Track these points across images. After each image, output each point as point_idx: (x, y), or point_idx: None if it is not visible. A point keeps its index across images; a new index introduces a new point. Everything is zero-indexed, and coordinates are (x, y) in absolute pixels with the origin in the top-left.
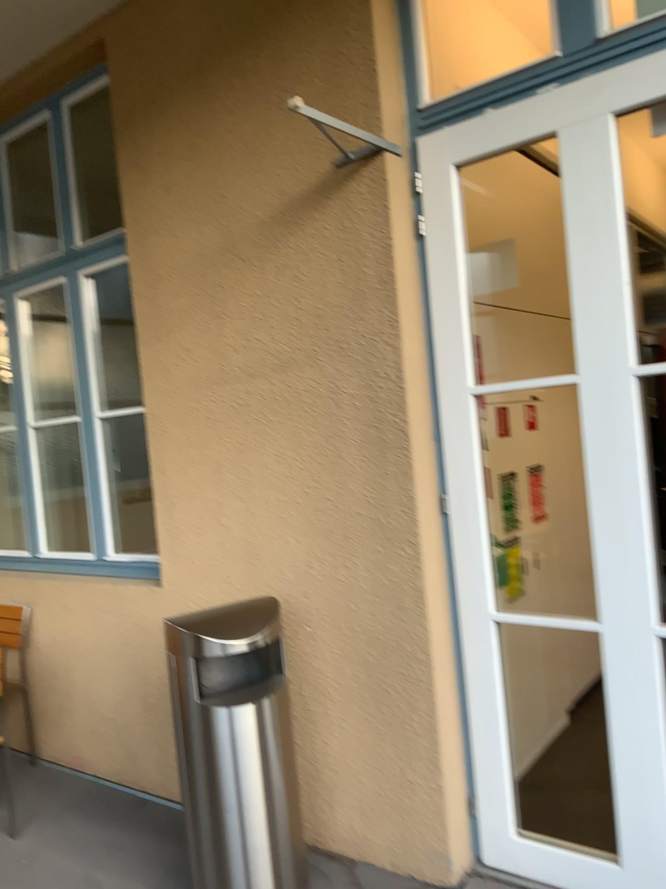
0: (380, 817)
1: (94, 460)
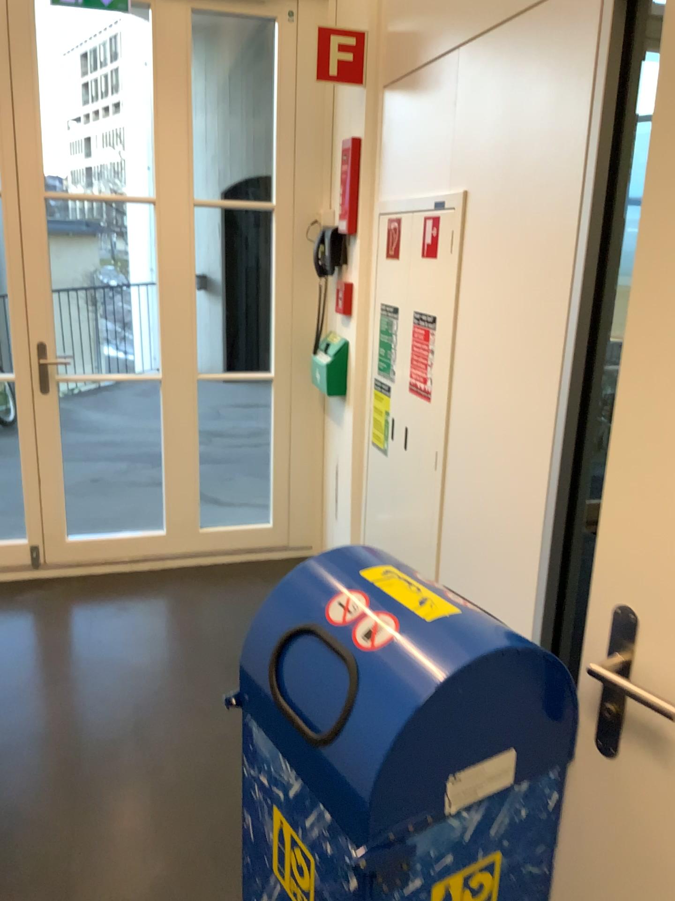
0: None
1: None
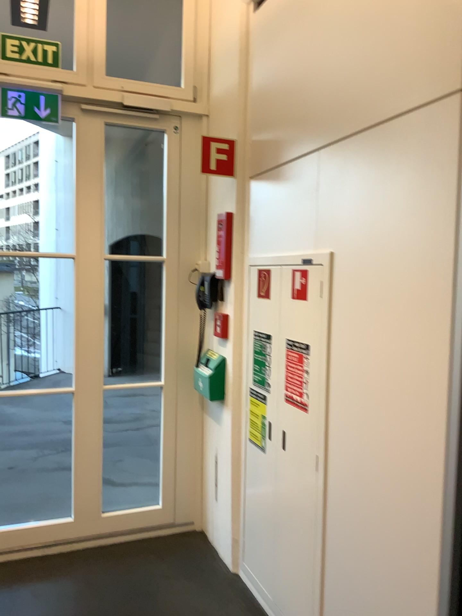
0: None
1: None
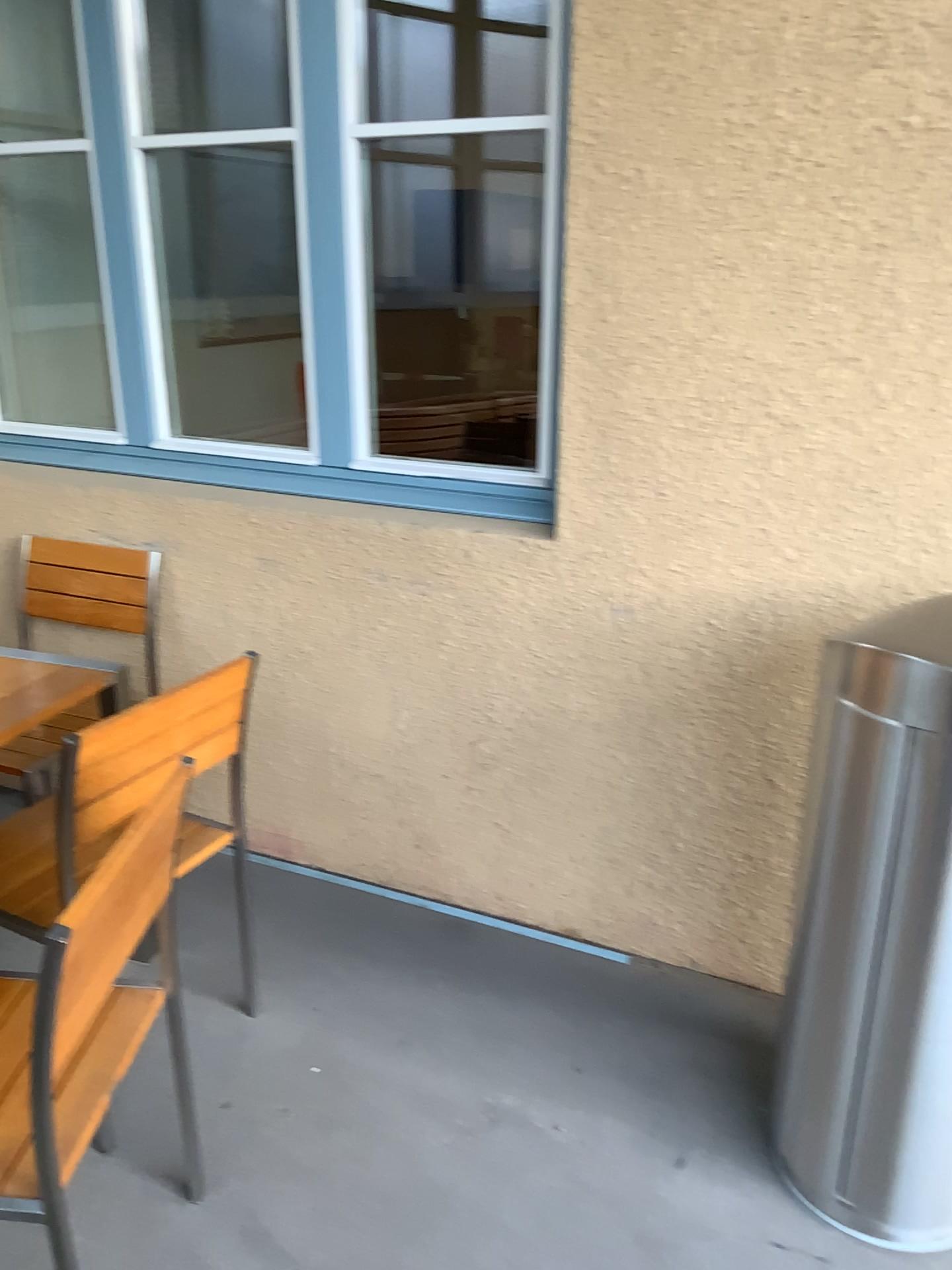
0: None
1: (341, 243)
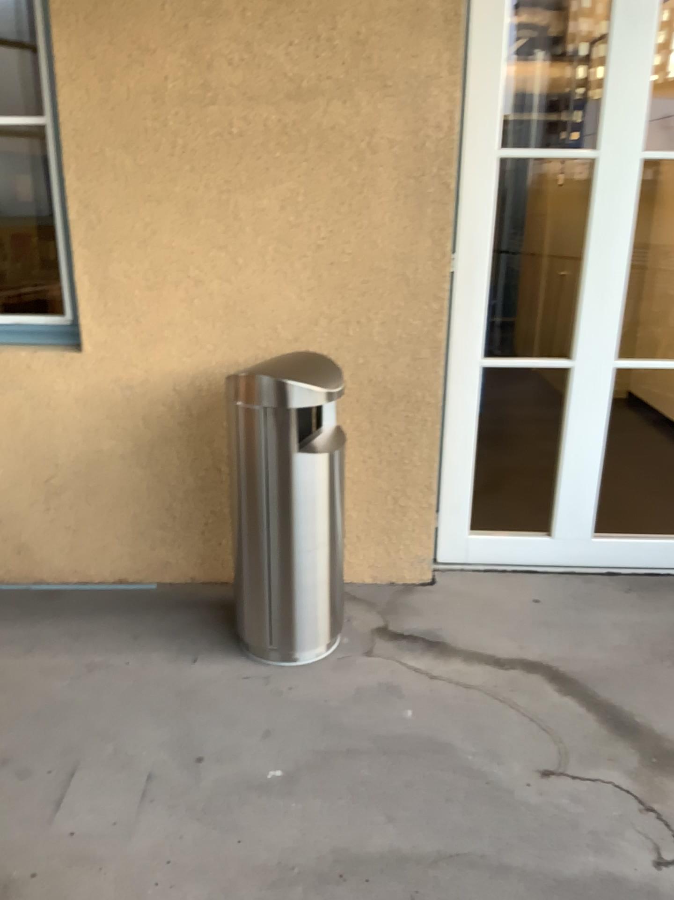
0: (364, 541)
1: None
